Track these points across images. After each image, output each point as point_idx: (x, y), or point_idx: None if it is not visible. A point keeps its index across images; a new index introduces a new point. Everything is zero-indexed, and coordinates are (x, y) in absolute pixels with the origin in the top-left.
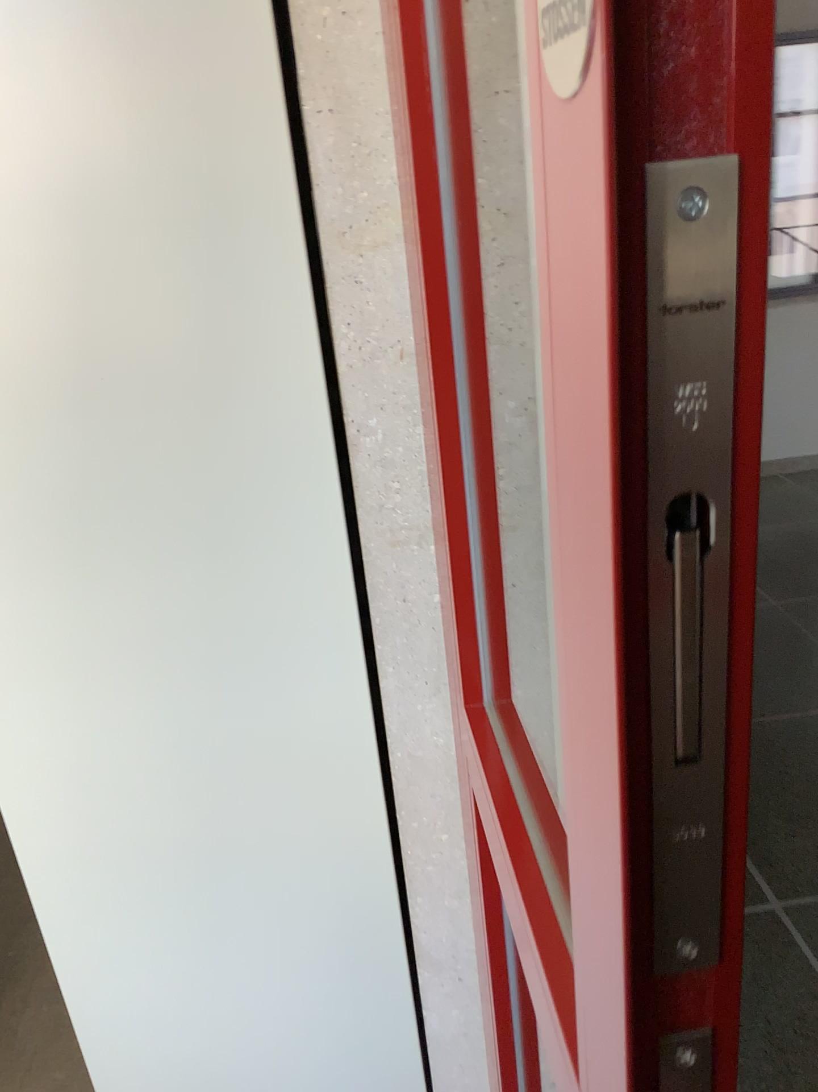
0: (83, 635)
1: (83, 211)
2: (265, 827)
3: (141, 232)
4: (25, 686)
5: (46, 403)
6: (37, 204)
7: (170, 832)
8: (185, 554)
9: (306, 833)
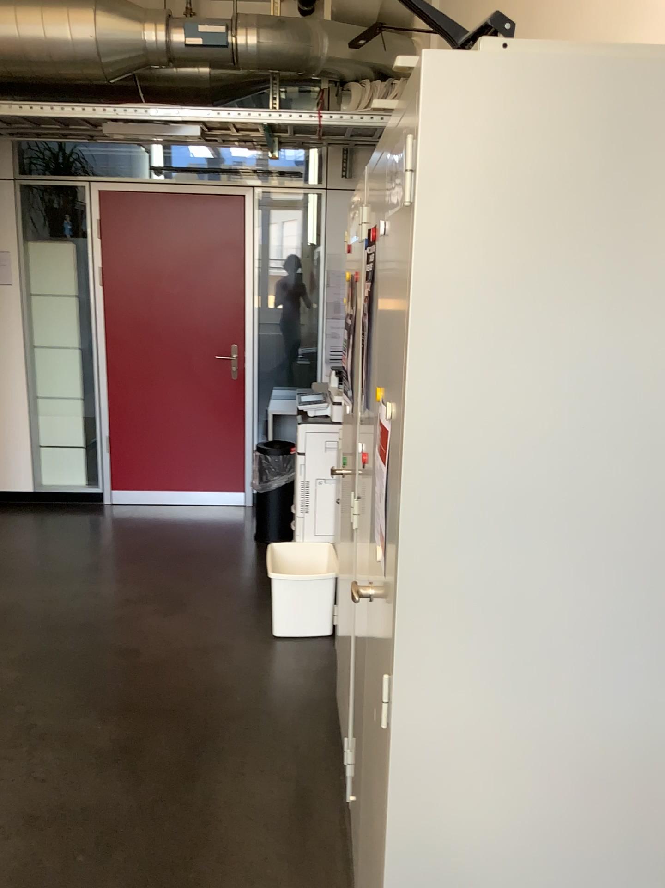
0: (502, 625)
1: (608, 302)
2: (596, 809)
3: (646, 322)
4: (443, 659)
5: (534, 438)
6: (576, 292)
7: (518, 801)
8: (601, 570)
9: (627, 819)
